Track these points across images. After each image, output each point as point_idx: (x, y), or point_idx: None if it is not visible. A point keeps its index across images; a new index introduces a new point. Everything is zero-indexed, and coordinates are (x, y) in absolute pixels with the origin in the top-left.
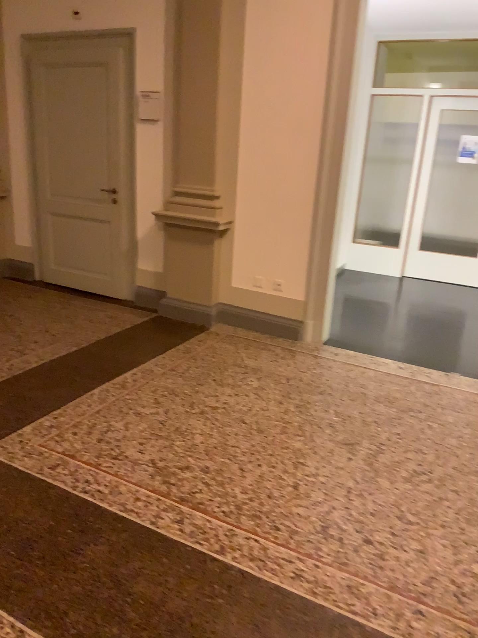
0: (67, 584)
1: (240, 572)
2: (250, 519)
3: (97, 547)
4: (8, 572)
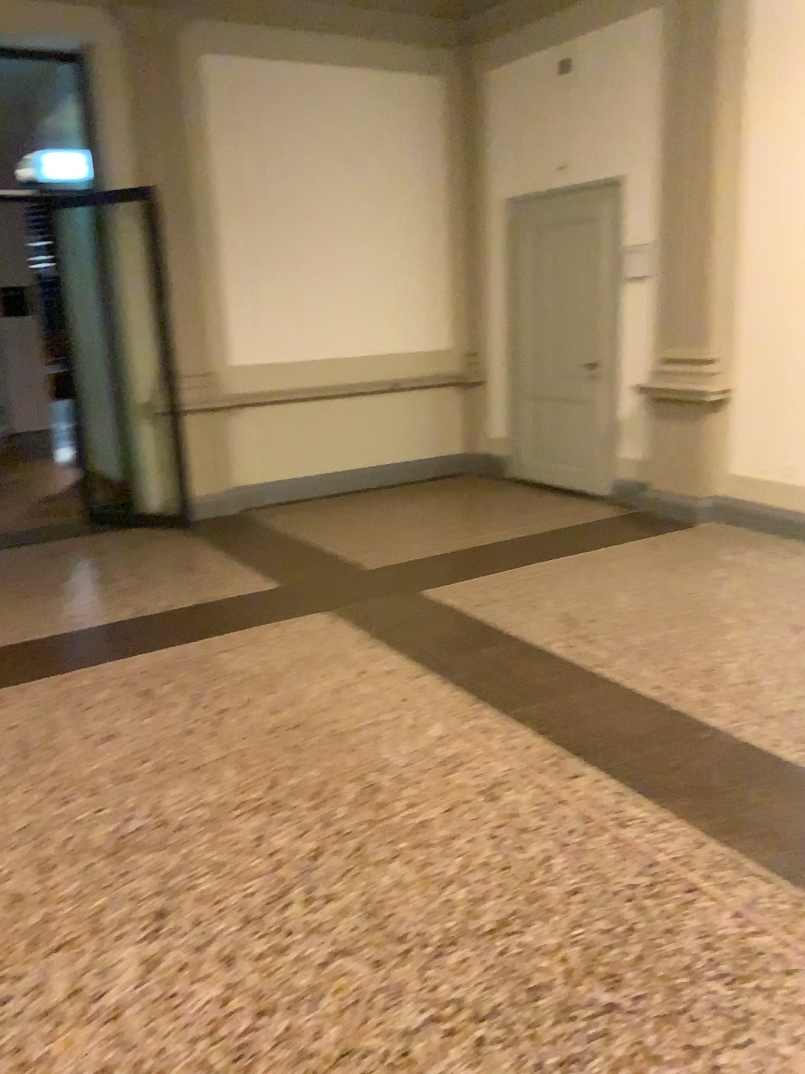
0: (462, 659)
1: (603, 677)
2: (634, 654)
3: (492, 648)
4: (423, 648)
